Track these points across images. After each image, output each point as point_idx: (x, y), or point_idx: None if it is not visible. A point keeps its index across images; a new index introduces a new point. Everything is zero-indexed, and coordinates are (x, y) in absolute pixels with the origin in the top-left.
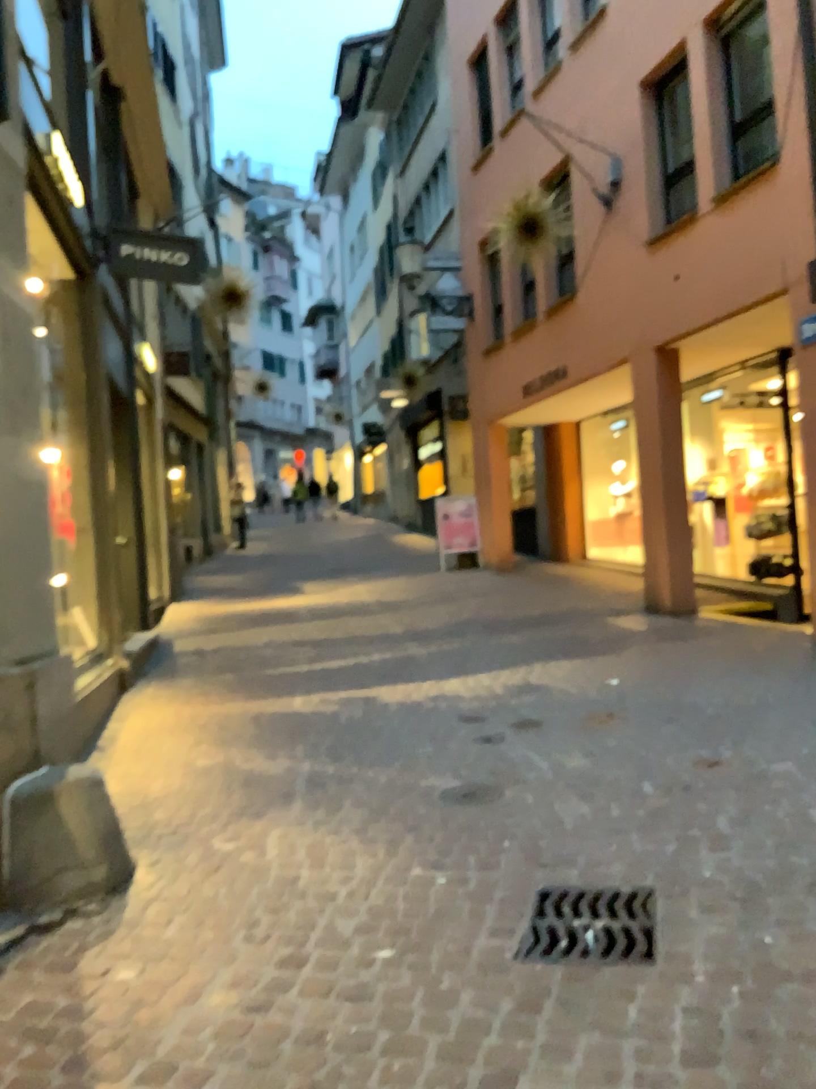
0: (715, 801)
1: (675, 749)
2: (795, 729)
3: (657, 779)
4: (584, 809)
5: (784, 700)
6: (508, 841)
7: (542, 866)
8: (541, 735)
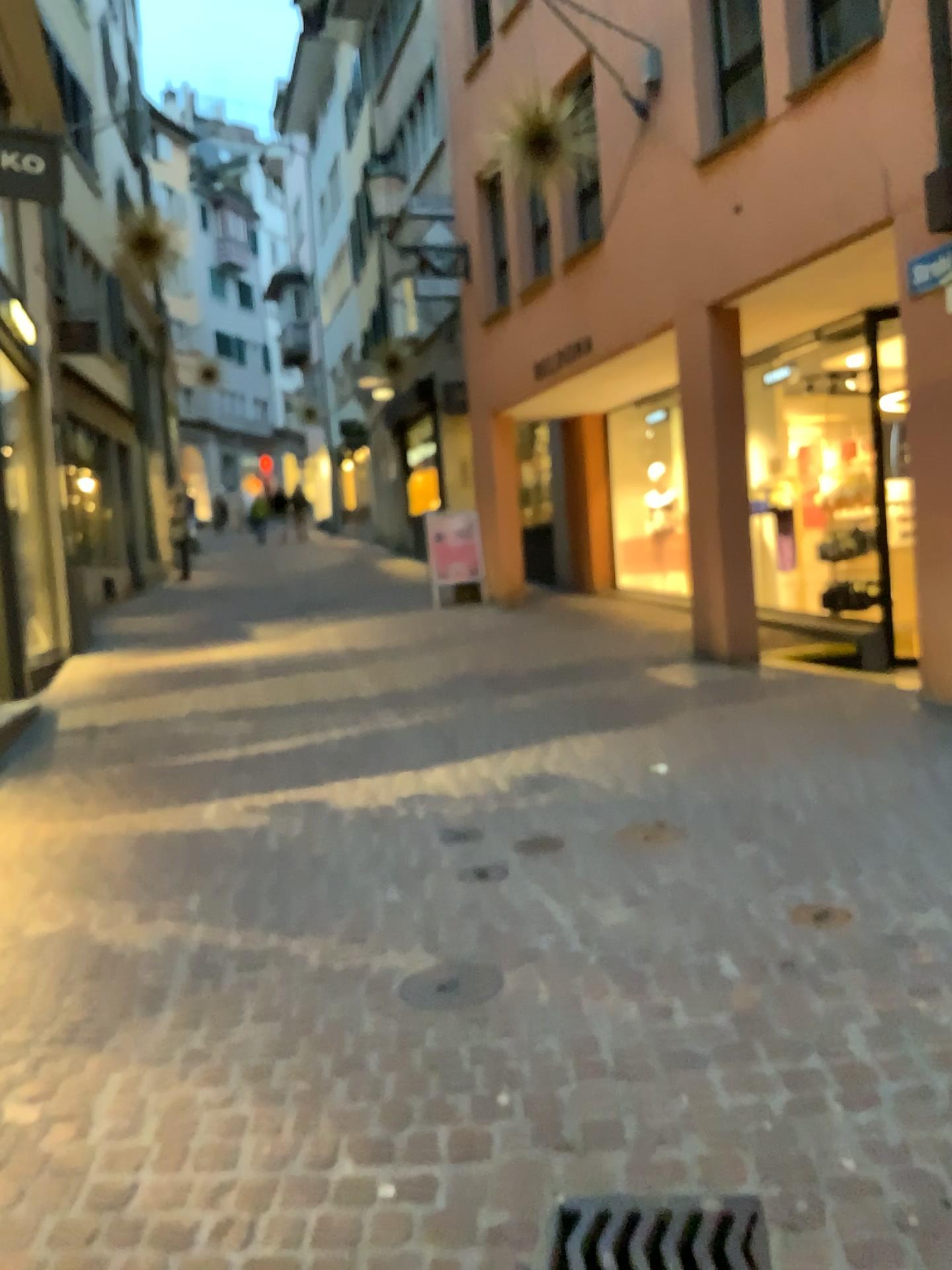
0: (841, 998)
1: (764, 892)
2: (937, 850)
3: (742, 953)
4: (631, 1019)
5: (909, 798)
6: (505, 1094)
7: (562, 1155)
8: (559, 866)
